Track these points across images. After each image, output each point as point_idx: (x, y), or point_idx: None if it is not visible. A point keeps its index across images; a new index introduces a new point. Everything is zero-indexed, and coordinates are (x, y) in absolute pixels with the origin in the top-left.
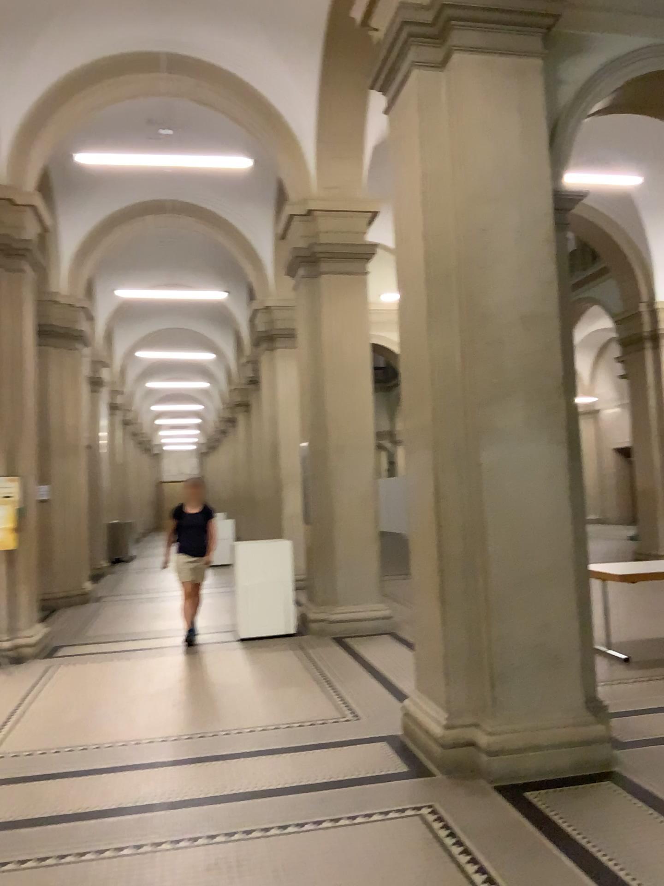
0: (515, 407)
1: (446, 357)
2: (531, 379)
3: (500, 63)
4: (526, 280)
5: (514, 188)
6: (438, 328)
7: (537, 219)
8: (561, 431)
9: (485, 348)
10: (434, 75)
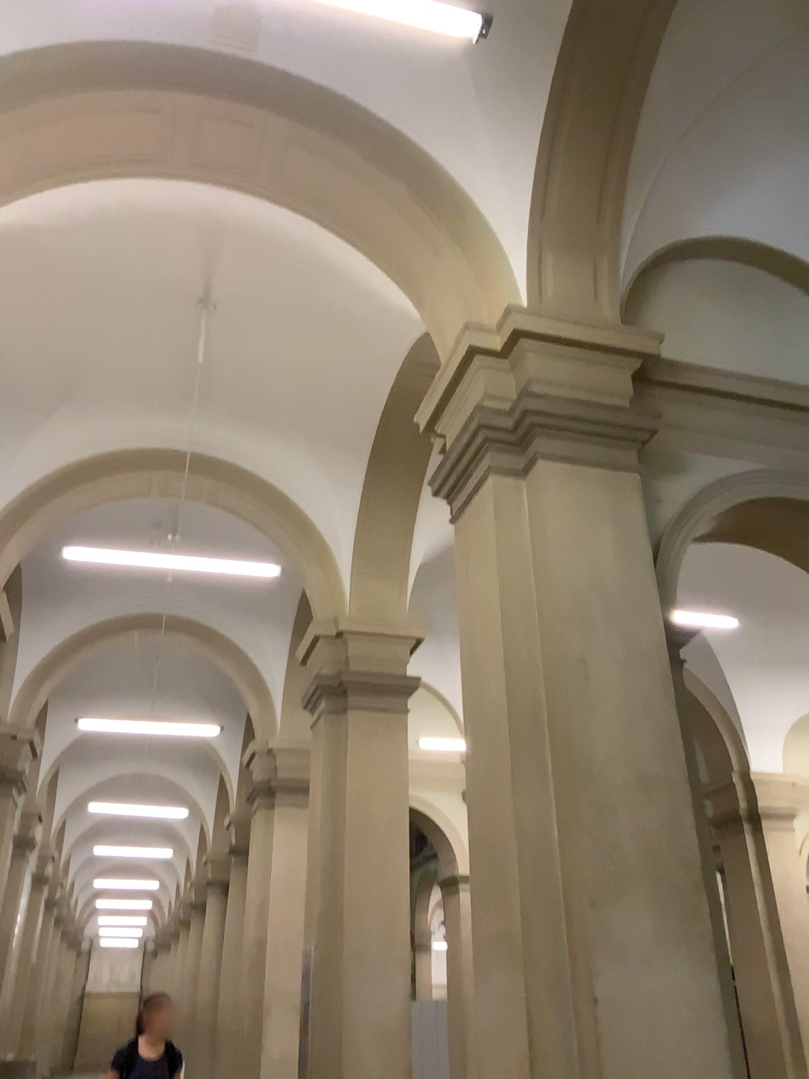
0: (640, 907)
1: (540, 829)
2: (659, 867)
3: (593, 475)
4: (641, 728)
5: (618, 613)
6: (526, 787)
7: (648, 652)
8: (707, 949)
9: (593, 819)
10: (517, 482)
